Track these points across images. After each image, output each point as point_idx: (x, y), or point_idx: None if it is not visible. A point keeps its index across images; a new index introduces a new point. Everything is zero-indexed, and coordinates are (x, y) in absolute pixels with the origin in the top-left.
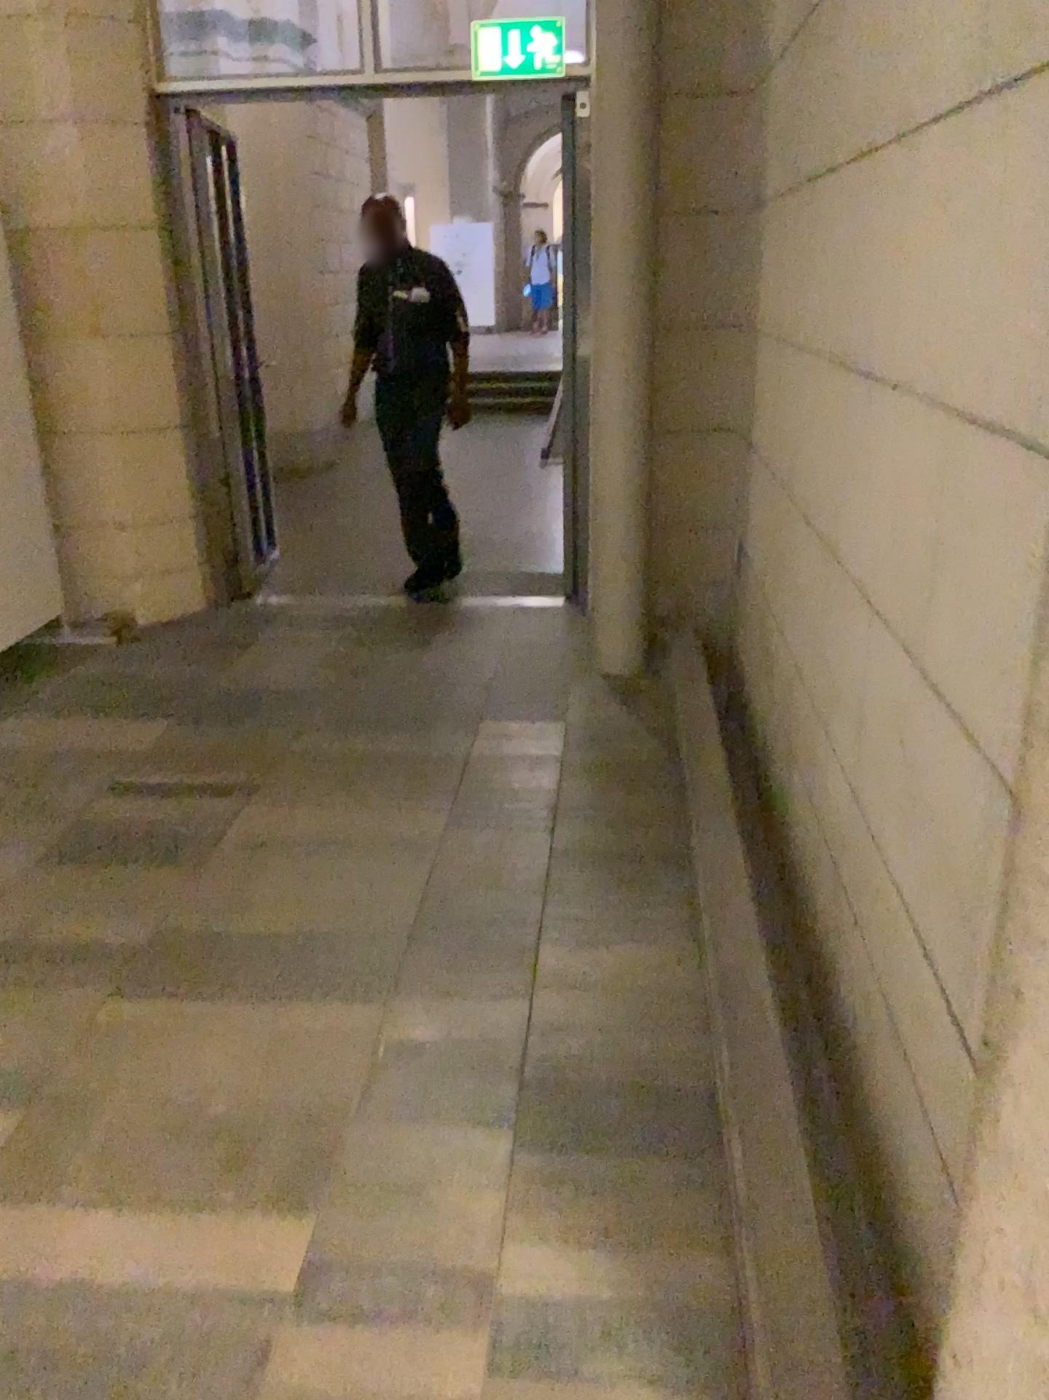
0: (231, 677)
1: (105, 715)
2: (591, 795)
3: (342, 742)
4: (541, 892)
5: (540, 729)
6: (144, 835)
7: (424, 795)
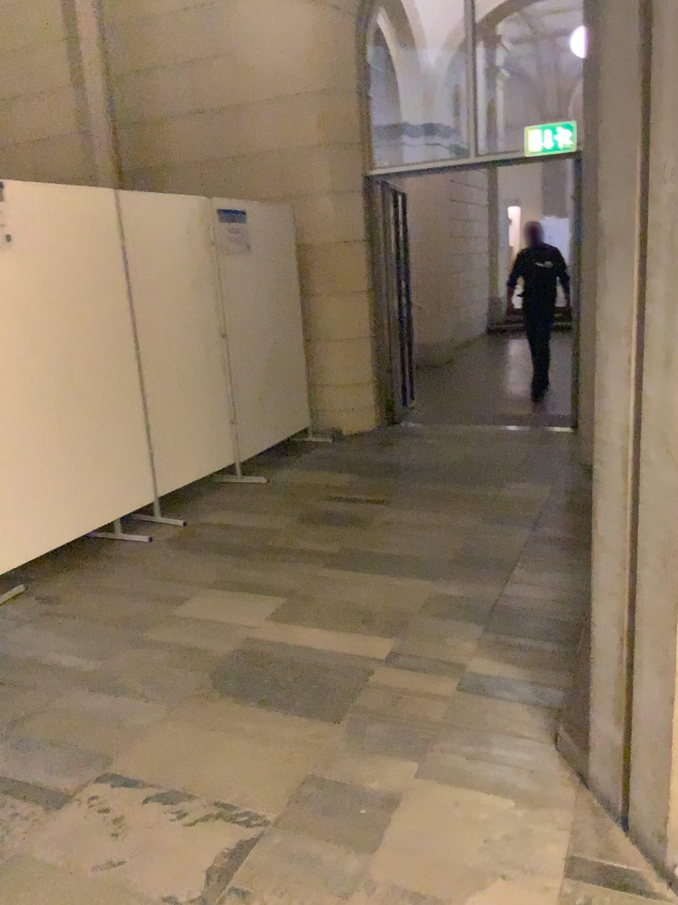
0: (387, 455)
1: (325, 467)
2: (560, 512)
3: (437, 484)
4: (522, 547)
5: (542, 483)
6: (339, 512)
7: (473, 507)
